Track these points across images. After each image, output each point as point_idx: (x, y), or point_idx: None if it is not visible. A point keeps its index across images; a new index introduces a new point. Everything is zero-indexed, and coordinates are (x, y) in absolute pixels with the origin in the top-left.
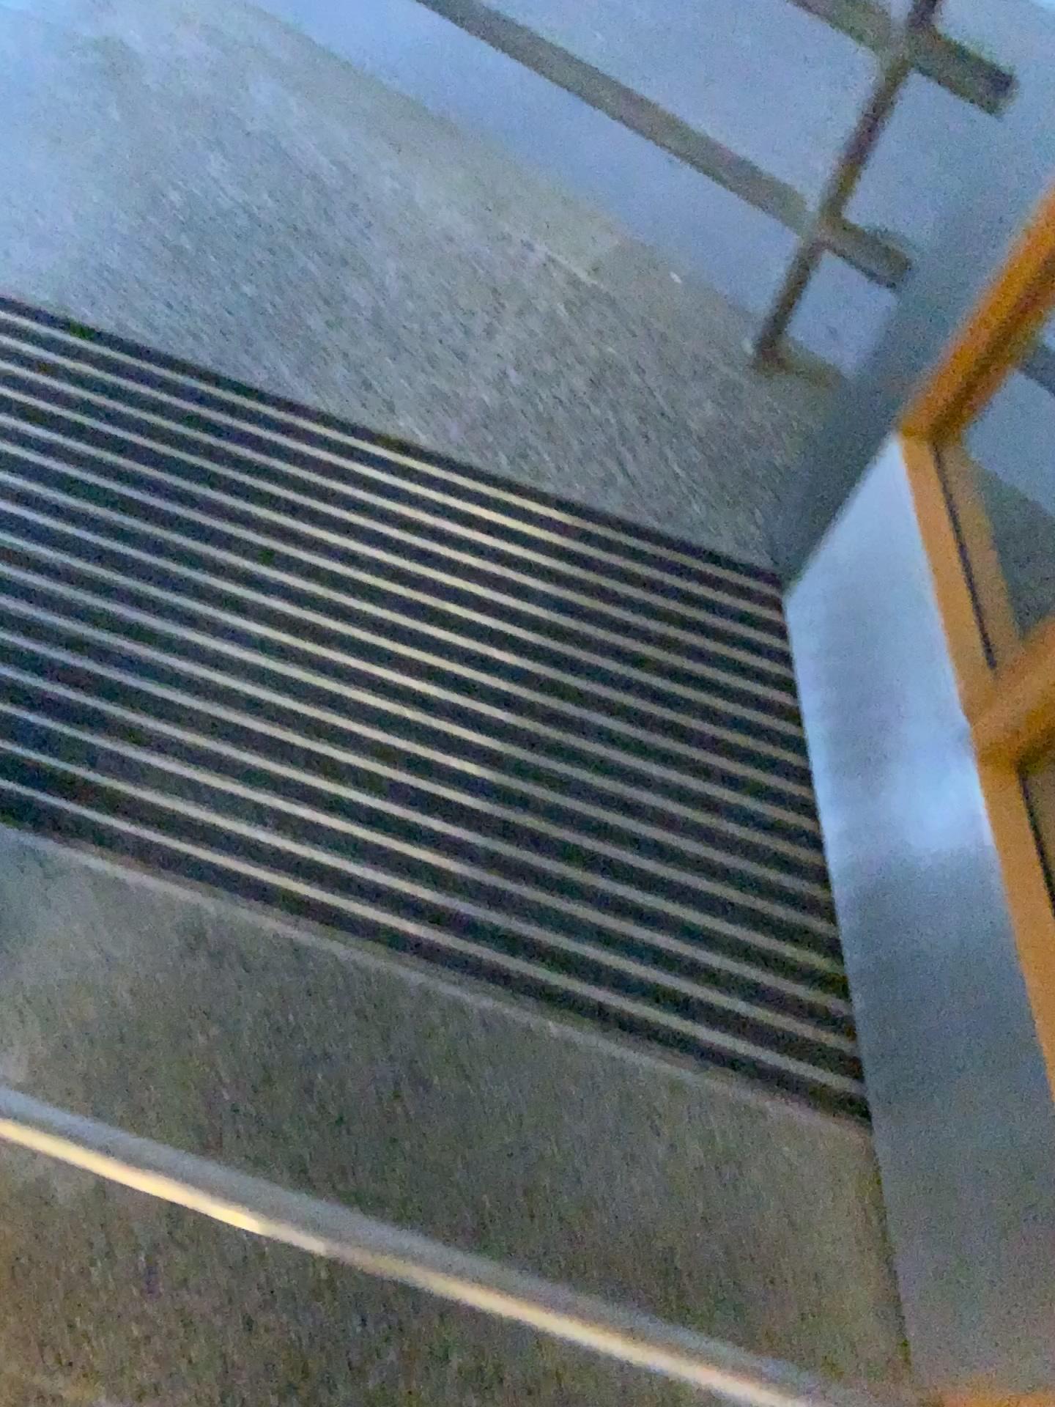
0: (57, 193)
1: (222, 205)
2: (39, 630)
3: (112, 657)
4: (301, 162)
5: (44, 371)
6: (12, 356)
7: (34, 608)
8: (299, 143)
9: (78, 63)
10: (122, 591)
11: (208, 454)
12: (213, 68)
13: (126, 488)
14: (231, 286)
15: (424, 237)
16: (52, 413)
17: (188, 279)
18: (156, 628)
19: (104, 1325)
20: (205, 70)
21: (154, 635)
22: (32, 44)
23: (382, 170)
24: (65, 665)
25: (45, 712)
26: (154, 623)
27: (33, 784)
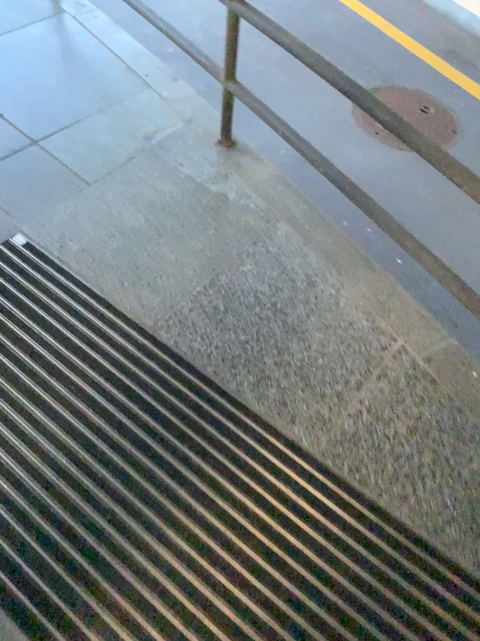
0: (171, 266)
1: (244, 287)
2: (73, 510)
3: (101, 538)
4: (289, 271)
5: (131, 360)
6: (120, 349)
7: (76, 495)
8: (291, 260)
9: (204, 202)
10: (120, 498)
11: (189, 427)
12: (264, 214)
13: (144, 437)
14: (233, 332)
15: (338, 325)
16: (126, 385)
17: (215, 324)
18: (128, 528)
19: None
20: (260, 215)
21: (125, 531)
22: (188, 190)
23: (328, 282)
24: (77, 536)
25: (58, 562)
26: (128, 524)
27: (34, 607)
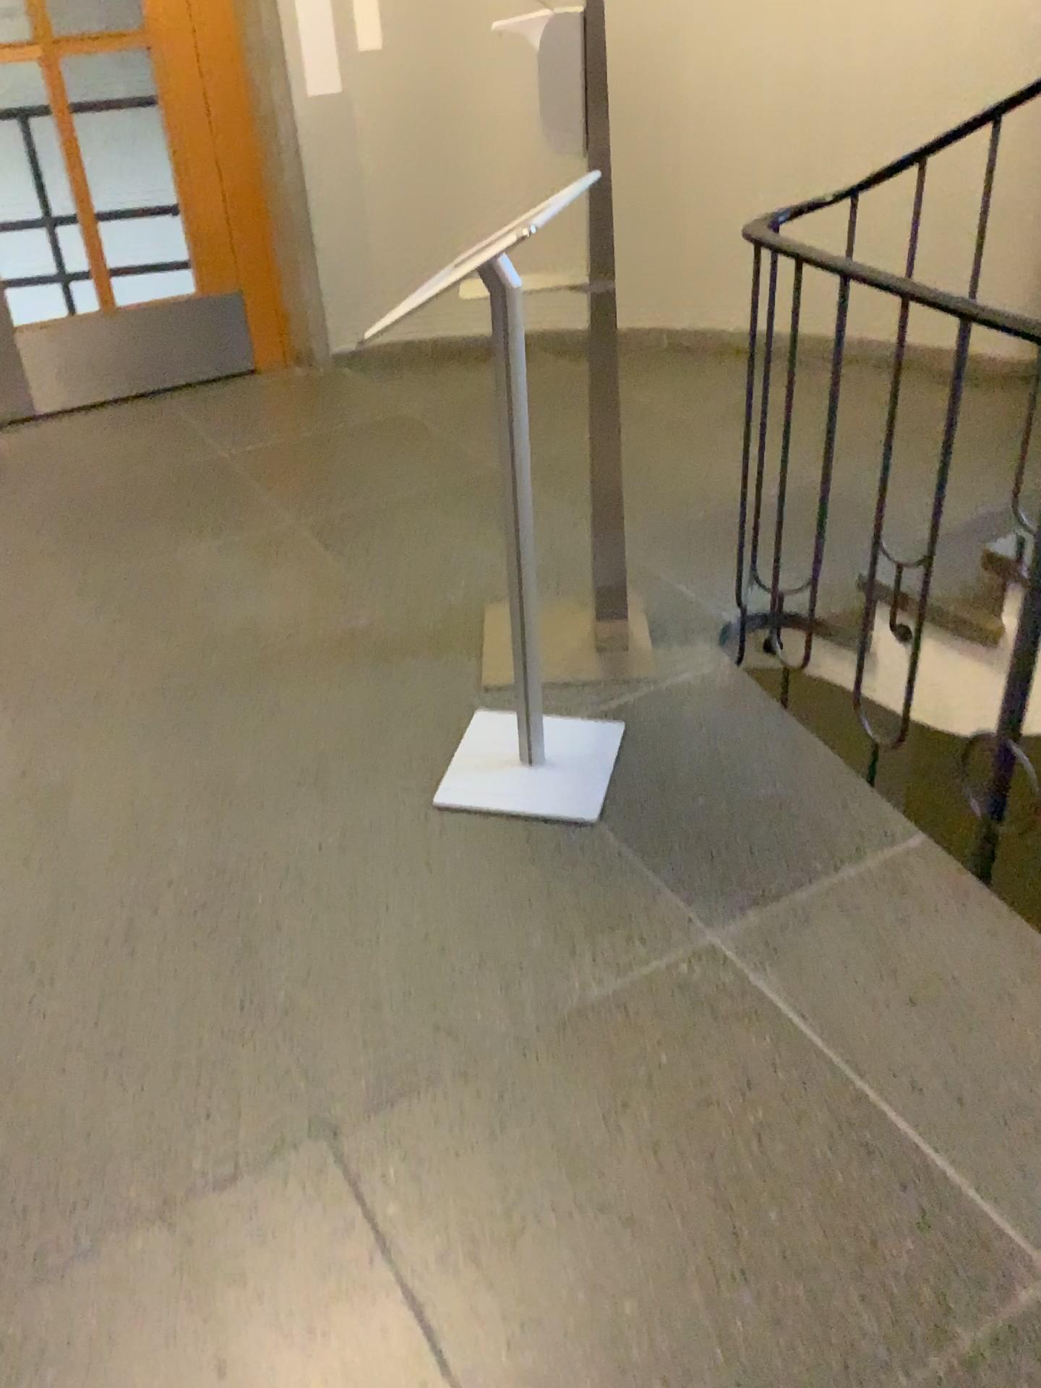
0: None
1: None
2: None
3: None
4: None
5: None
6: None
7: None
8: None
9: None
10: None
11: None
12: None
13: None
14: None
15: None
16: None
17: None
18: None
19: (63, 423)
20: None
21: None
22: None
23: None
24: None
25: None
26: None
27: None
